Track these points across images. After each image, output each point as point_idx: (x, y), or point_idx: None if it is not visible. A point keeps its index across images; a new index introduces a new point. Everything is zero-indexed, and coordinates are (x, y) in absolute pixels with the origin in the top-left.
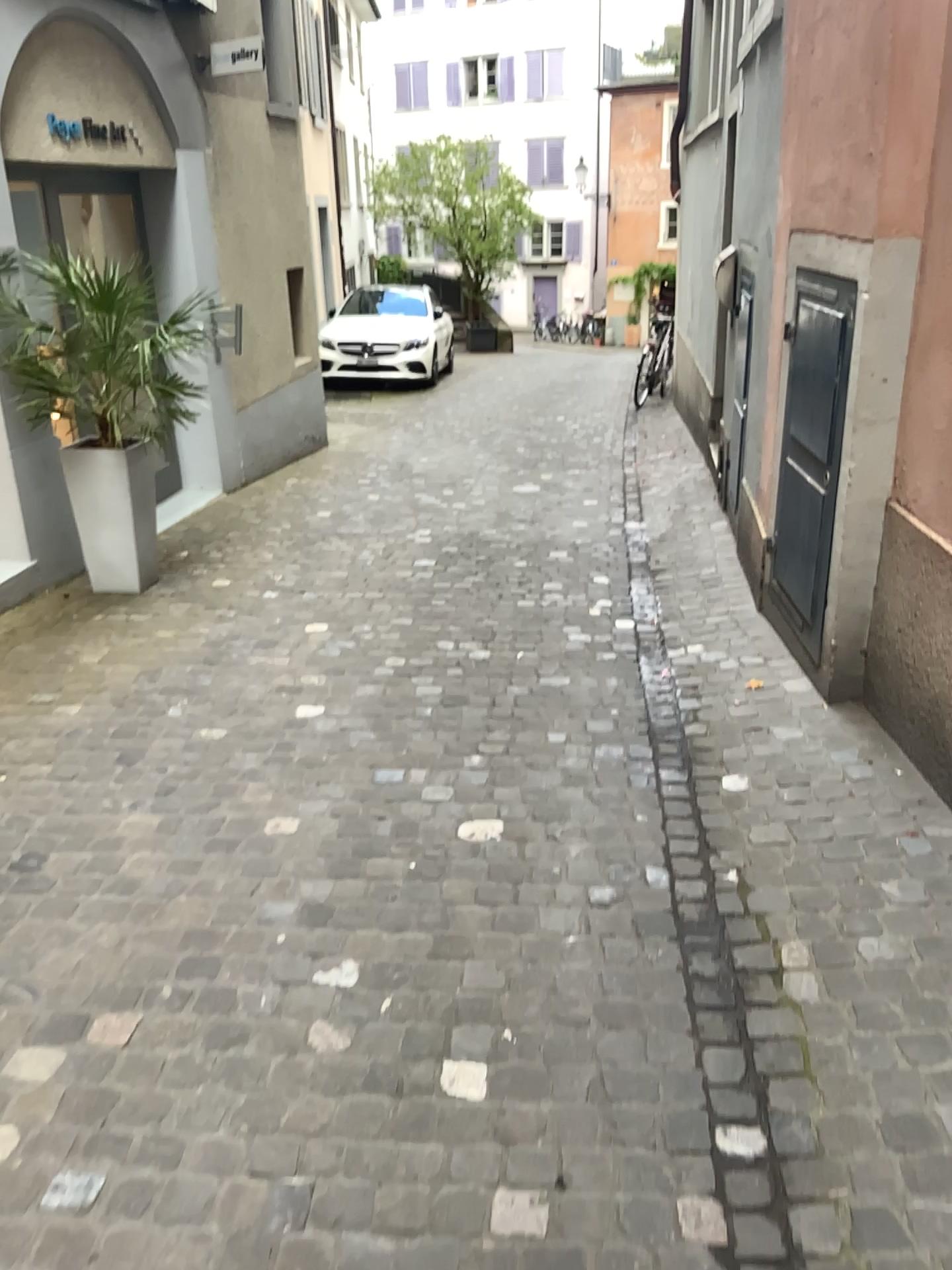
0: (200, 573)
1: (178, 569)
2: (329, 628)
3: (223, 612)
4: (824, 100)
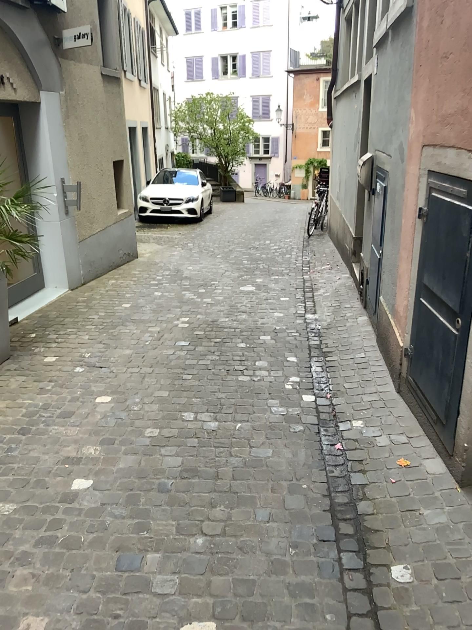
0: (42, 350)
1: (29, 346)
2: (115, 396)
3: (48, 382)
4: (449, 54)
